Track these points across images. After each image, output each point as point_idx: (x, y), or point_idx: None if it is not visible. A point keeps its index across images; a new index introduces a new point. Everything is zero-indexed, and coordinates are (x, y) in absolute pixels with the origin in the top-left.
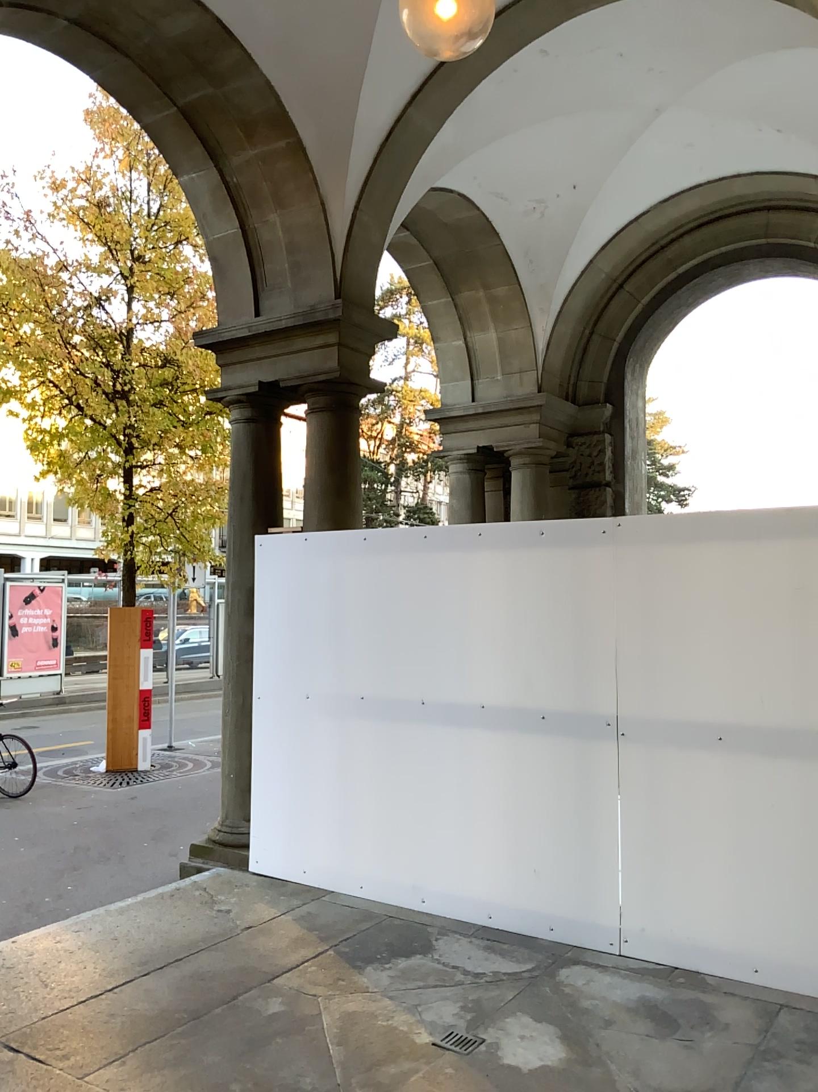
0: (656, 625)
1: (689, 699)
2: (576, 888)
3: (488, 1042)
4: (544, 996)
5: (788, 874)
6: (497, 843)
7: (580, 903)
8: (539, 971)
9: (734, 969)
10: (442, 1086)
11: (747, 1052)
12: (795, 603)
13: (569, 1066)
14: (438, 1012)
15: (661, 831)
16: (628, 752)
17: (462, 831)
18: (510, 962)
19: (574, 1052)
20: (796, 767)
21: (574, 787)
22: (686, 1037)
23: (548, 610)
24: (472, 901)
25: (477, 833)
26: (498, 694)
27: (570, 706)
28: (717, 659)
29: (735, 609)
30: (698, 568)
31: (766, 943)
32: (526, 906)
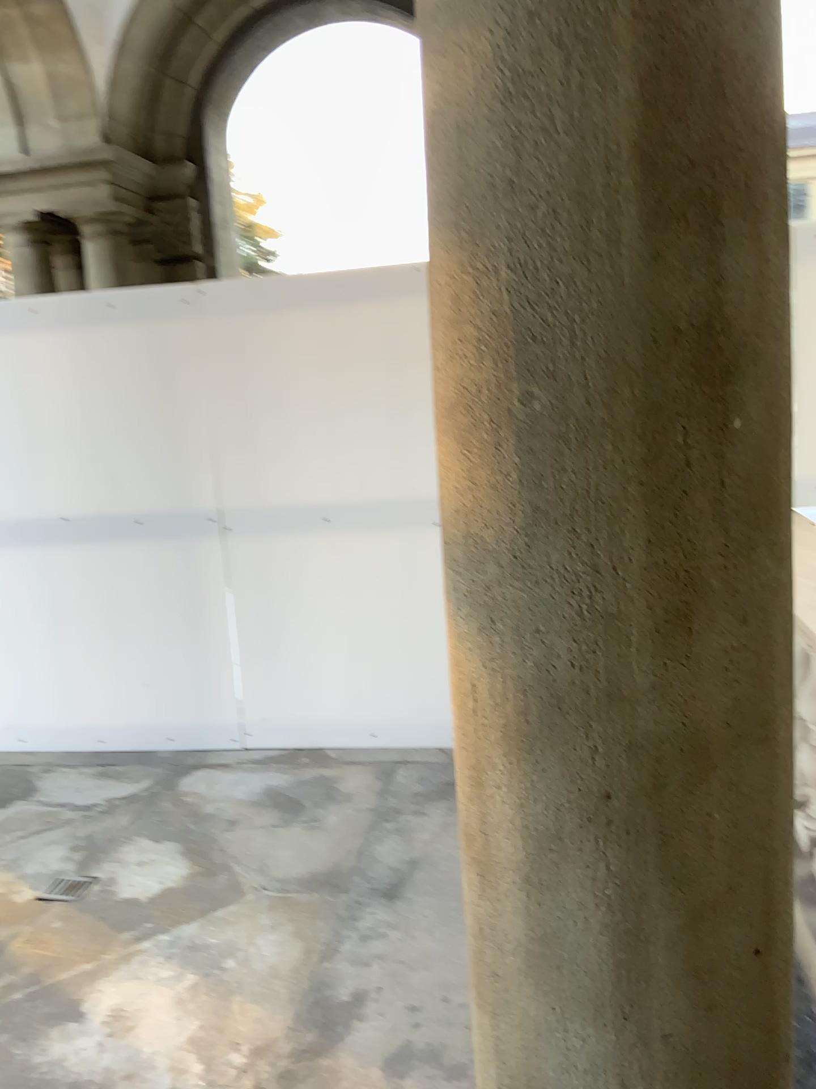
0: (251, 406)
1: (293, 483)
2: (192, 694)
3: (102, 880)
4: (163, 812)
5: (397, 642)
6: (100, 664)
7: (197, 707)
8: (157, 786)
9: (352, 739)
10: (48, 945)
11: (368, 818)
12: (392, 370)
13: (192, 882)
14: (42, 862)
15: (273, 621)
16: (233, 546)
17: (58, 657)
18: (126, 784)
19: (197, 865)
20: (400, 538)
21: (179, 591)
22: (309, 819)
23: (130, 399)
24: (78, 729)
25: (75, 657)
26: (82, 501)
27: (166, 504)
28: (317, 436)
29: (333, 381)
30: (292, 339)
31: (380, 710)
32: (139, 722)
